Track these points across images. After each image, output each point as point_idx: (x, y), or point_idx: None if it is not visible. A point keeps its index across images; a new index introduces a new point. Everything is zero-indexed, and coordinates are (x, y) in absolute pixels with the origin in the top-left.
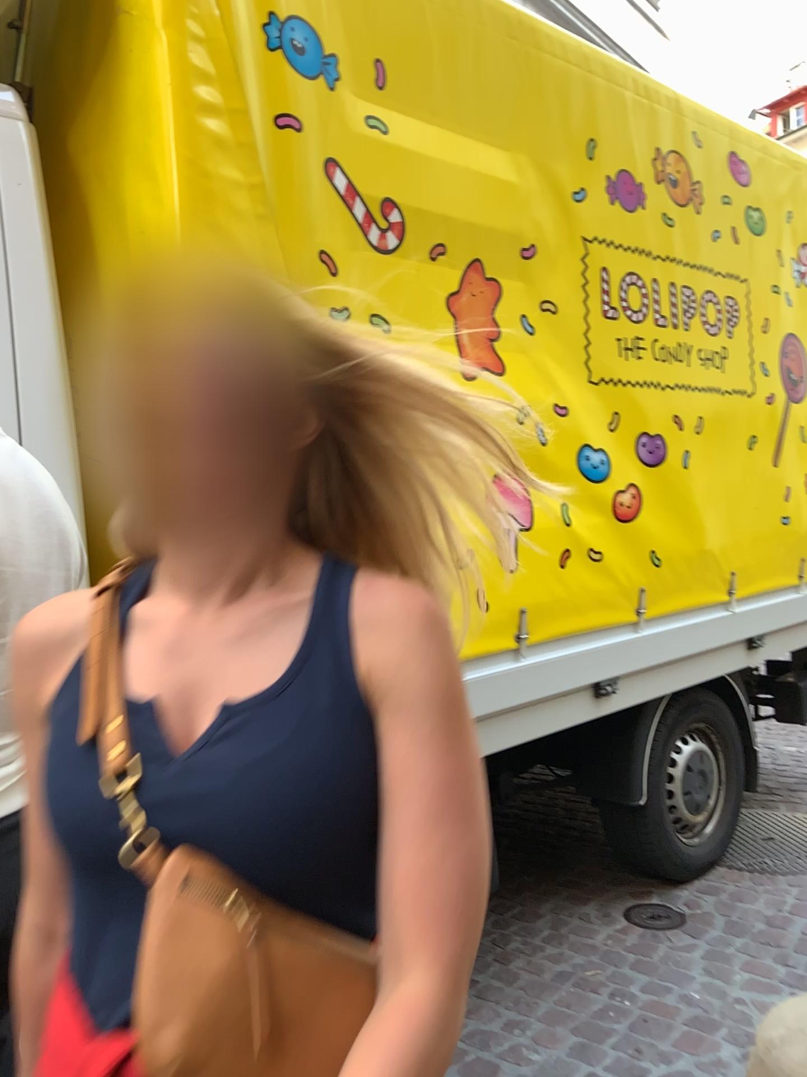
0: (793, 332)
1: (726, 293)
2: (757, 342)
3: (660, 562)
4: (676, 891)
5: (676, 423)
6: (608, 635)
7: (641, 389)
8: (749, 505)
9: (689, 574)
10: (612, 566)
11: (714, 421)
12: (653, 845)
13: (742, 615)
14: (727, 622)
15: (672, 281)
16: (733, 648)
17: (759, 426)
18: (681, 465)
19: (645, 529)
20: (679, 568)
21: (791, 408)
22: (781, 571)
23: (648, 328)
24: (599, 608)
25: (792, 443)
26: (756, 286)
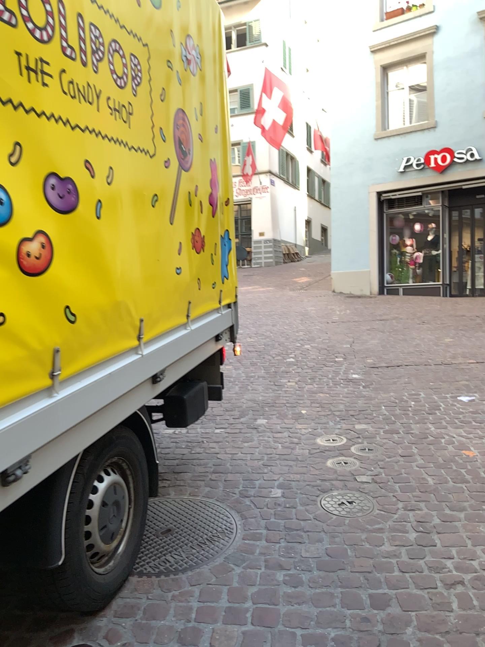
0: (183, 107)
1: (132, 49)
2: (157, 106)
3: (74, 316)
4: (97, 624)
5: (88, 168)
6: (14, 408)
7: (47, 121)
8: (152, 256)
9: (103, 325)
10: (17, 326)
11: (123, 172)
12: (74, 591)
13: (149, 355)
14: (137, 364)
15: (79, 10)
16: (141, 385)
17: (159, 185)
18: (93, 214)
19: (57, 282)
20: (93, 320)
21: (182, 173)
22: (176, 311)
23: (55, 53)
24: (2, 379)
25: (183, 203)
26: (156, 54)
